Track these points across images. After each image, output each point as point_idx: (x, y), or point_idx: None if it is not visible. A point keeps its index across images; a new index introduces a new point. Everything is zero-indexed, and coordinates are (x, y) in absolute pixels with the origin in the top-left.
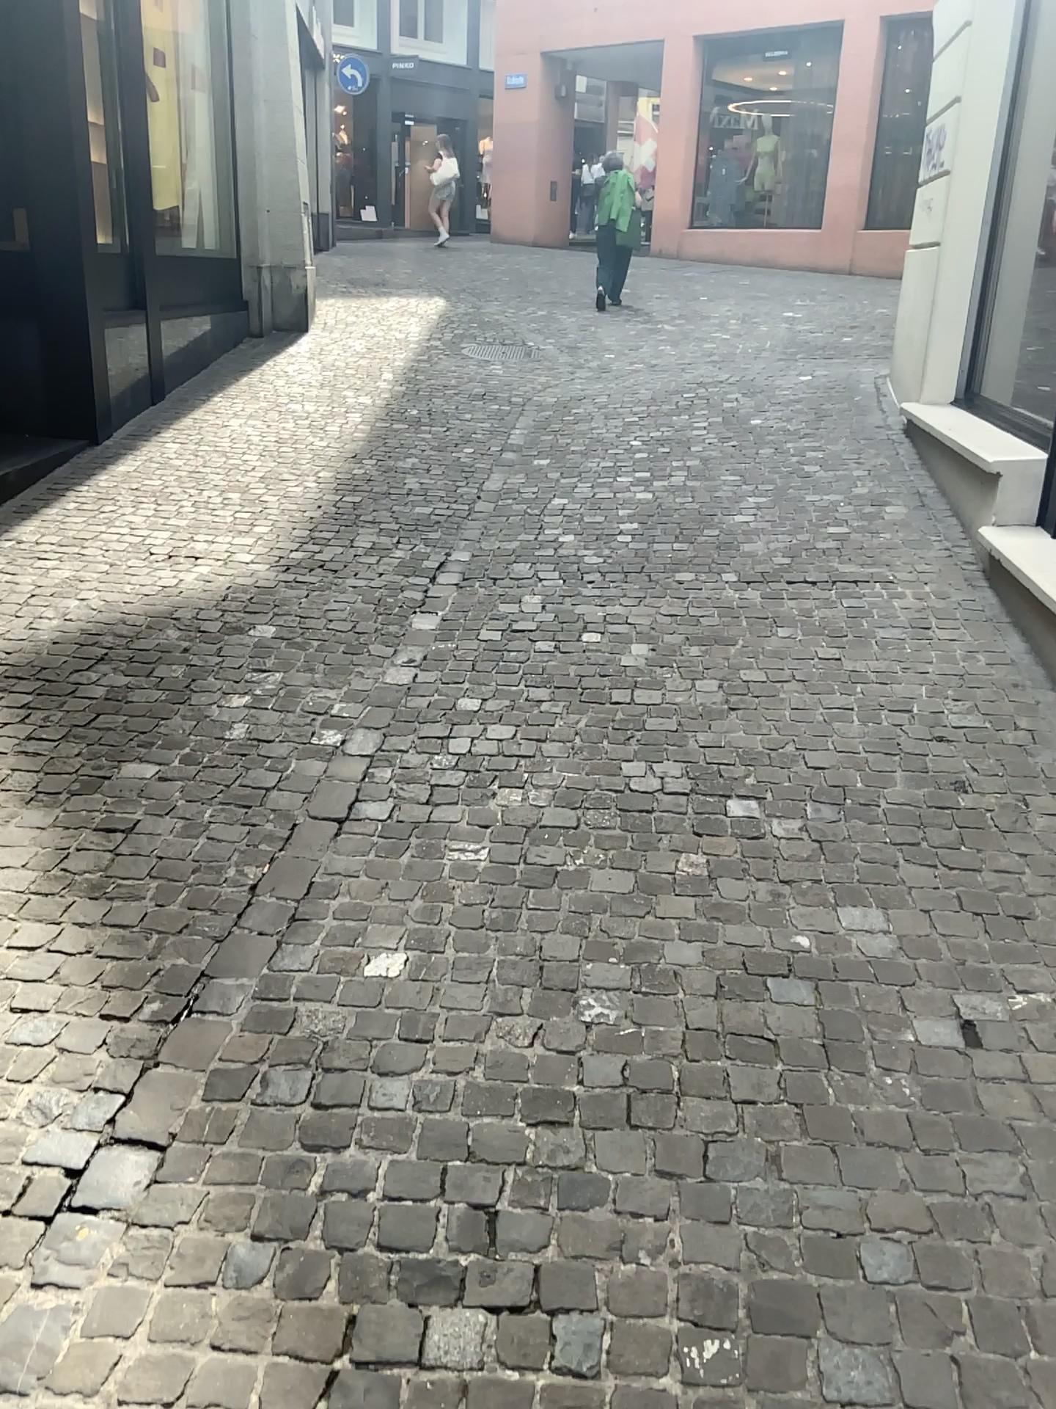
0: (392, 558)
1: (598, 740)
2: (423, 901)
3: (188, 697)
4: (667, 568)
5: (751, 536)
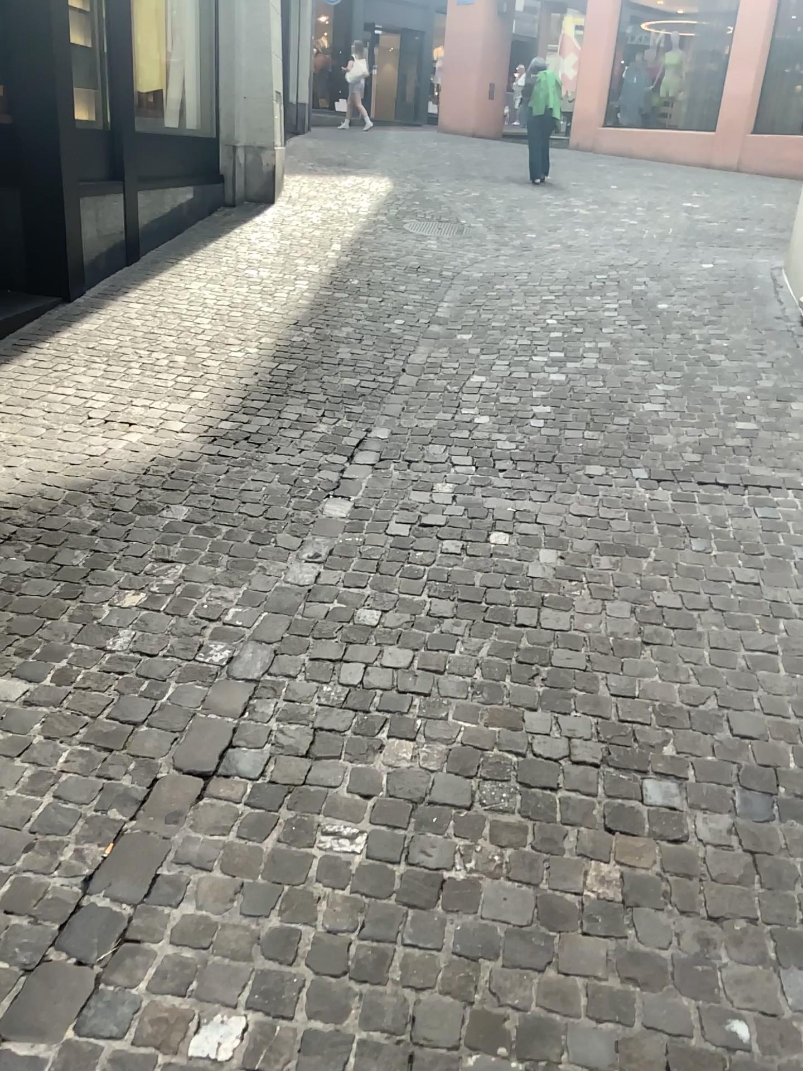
0: (313, 435)
1: (500, 678)
2: (279, 920)
3: (81, 595)
4: (578, 462)
5: (660, 429)
